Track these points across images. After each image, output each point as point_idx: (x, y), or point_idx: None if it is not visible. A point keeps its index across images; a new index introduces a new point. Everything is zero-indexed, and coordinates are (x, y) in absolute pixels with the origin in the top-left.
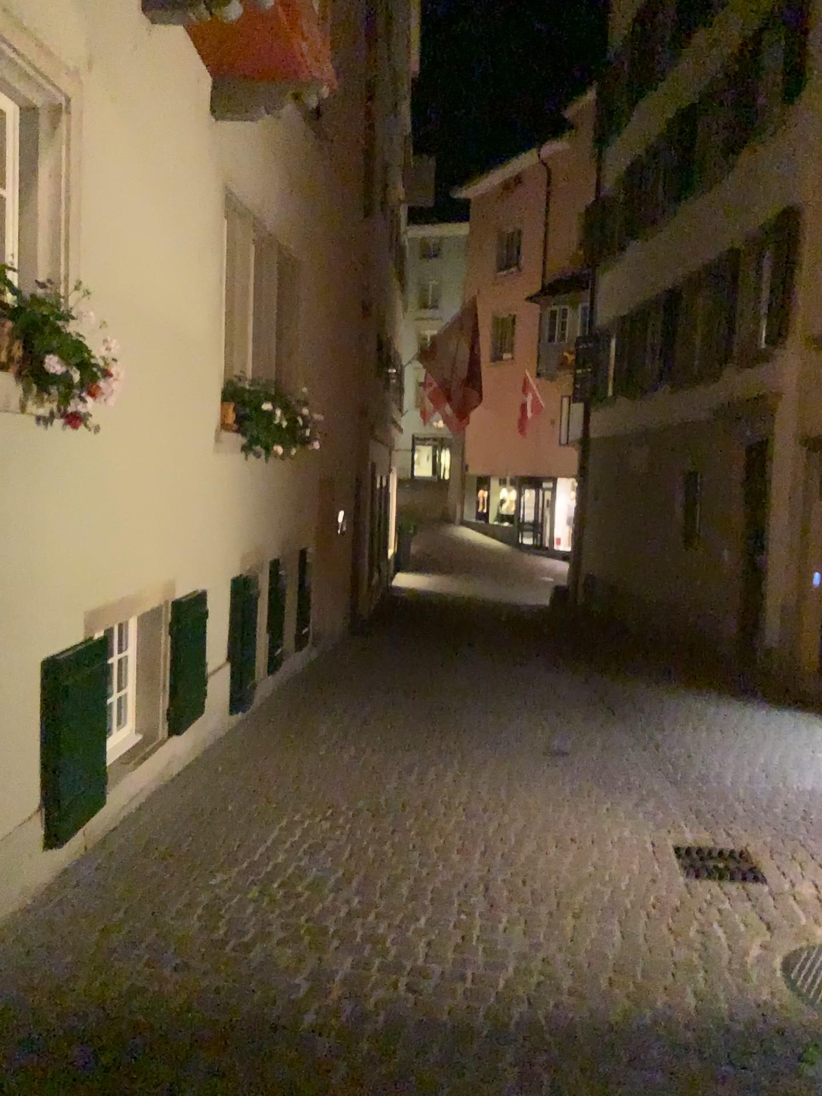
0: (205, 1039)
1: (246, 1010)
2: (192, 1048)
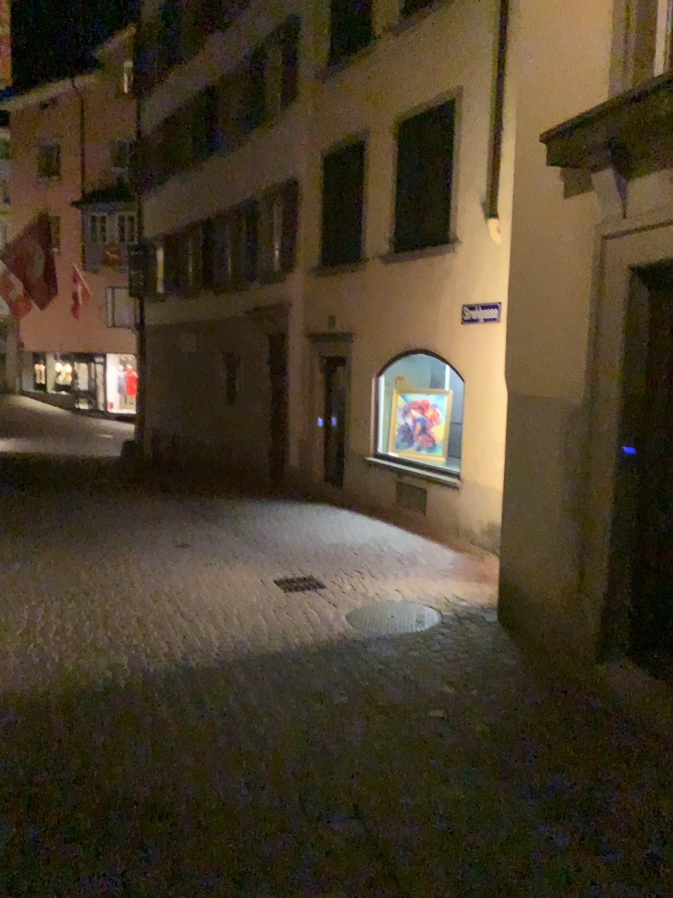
0: (75, 697)
1: (88, 682)
2: (70, 701)
